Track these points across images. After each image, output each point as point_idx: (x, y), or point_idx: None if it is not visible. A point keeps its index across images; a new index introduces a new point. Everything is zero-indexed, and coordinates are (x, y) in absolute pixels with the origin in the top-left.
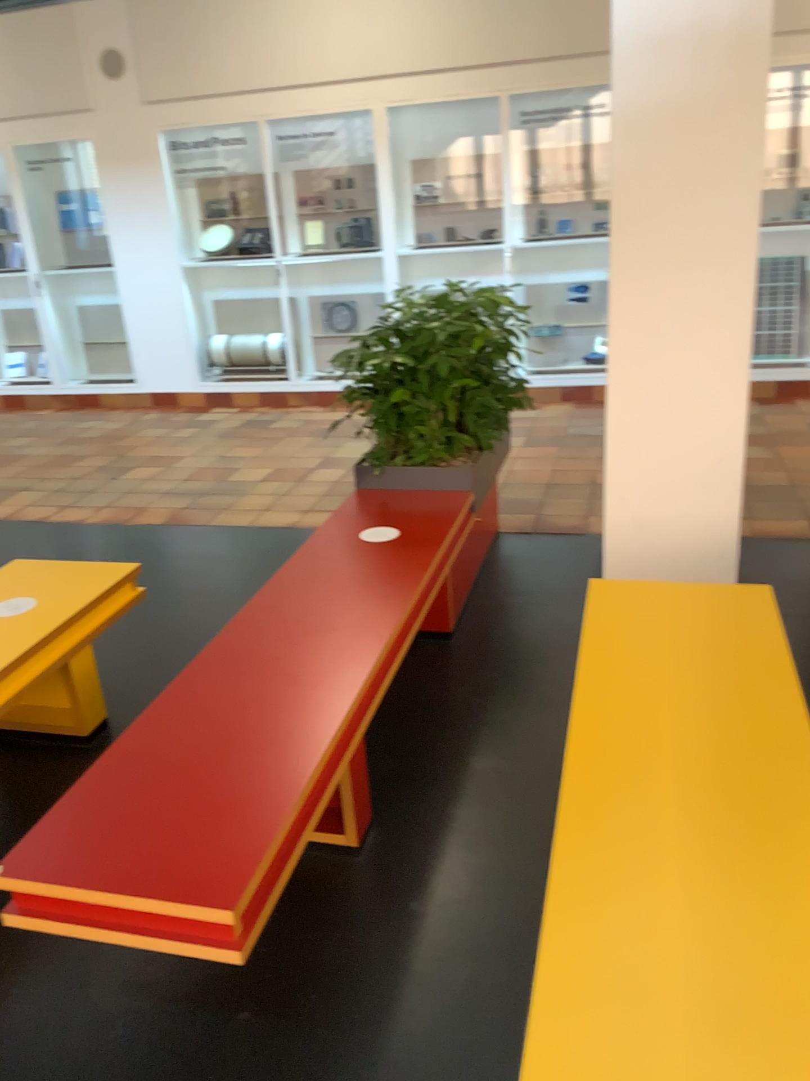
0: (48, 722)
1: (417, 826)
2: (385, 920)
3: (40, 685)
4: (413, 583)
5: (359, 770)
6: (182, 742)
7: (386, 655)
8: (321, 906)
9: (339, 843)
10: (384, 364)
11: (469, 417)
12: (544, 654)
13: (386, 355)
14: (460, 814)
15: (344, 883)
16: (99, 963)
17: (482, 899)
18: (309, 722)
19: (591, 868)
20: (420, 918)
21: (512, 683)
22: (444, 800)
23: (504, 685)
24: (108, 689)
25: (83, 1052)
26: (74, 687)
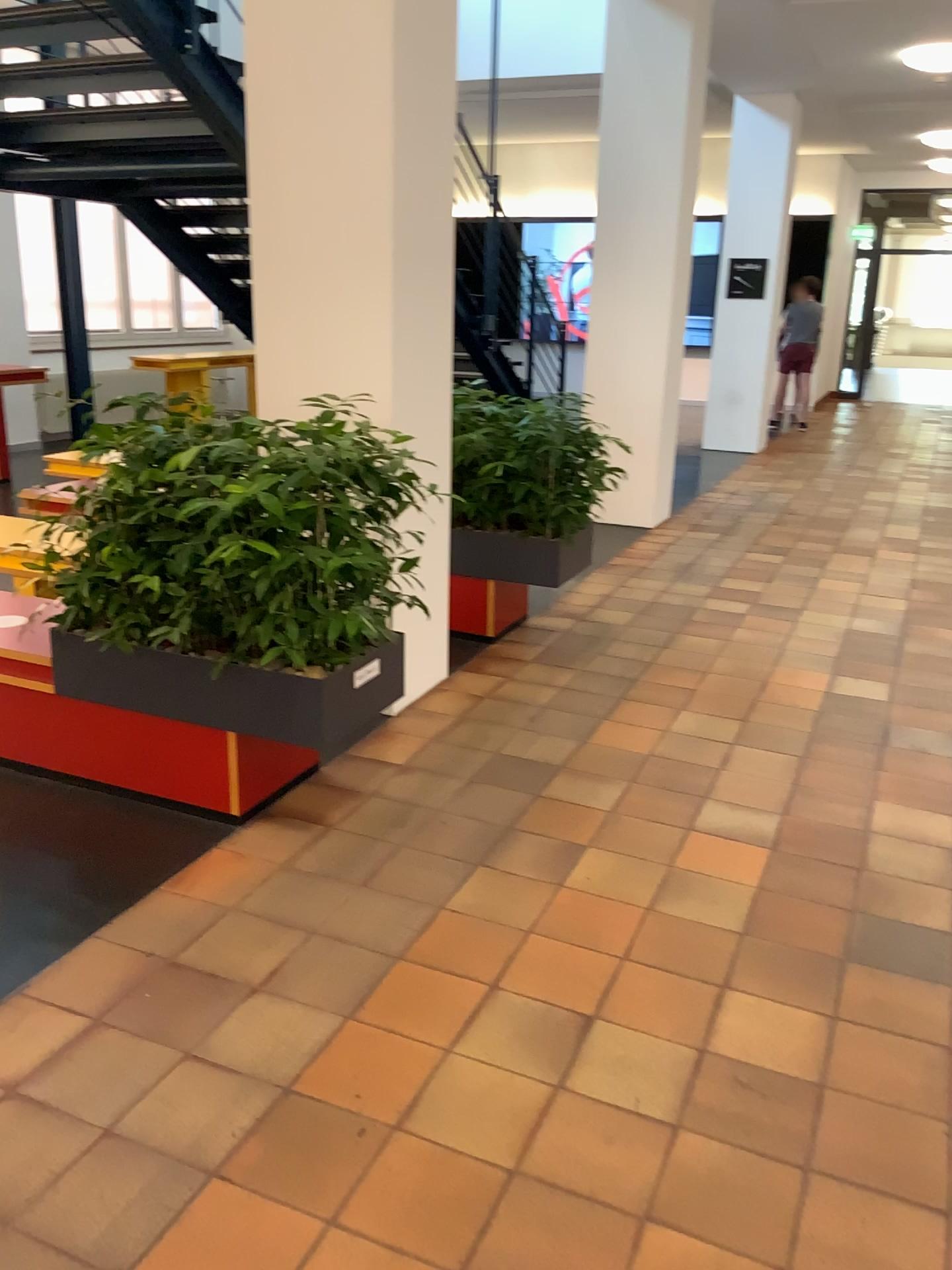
0: None
1: None
2: None
3: None
4: None
5: None
6: None
7: None
8: None
9: None
10: None
11: None
12: None
13: None
14: None
15: None
16: None
17: None
18: None
19: None
20: None
21: None
22: None
23: None
24: None
25: None
26: None
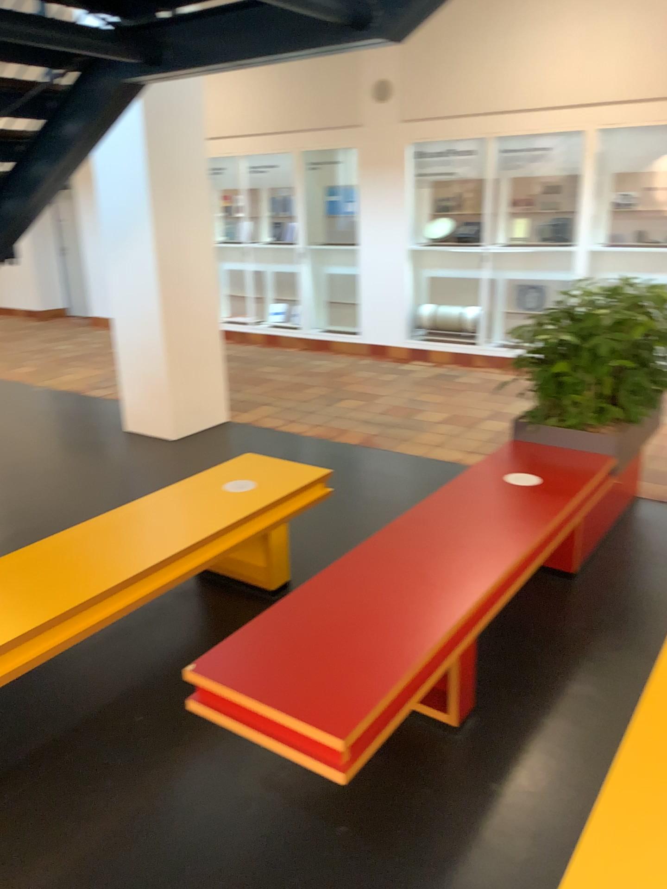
0: (248, 575)
1: (512, 724)
2: (469, 792)
3: (247, 547)
4: (544, 524)
5: (470, 666)
6: (334, 609)
7: (509, 578)
8: (419, 766)
9: (443, 720)
10: (553, 341)
11: (621, 393)
12: (657, 609)
13: (556, 333)
14: (551, 724)
15: (441, 753)
16: (249, 758)
17: (555, 799)
18: (433, 615)
19: (646, 793)
20: (498, 799)
21: (622, 627)
22: (539, 709)
23: (613, 627)
24: (295, 561)
25: (226, 819)
26: (270, 553)
